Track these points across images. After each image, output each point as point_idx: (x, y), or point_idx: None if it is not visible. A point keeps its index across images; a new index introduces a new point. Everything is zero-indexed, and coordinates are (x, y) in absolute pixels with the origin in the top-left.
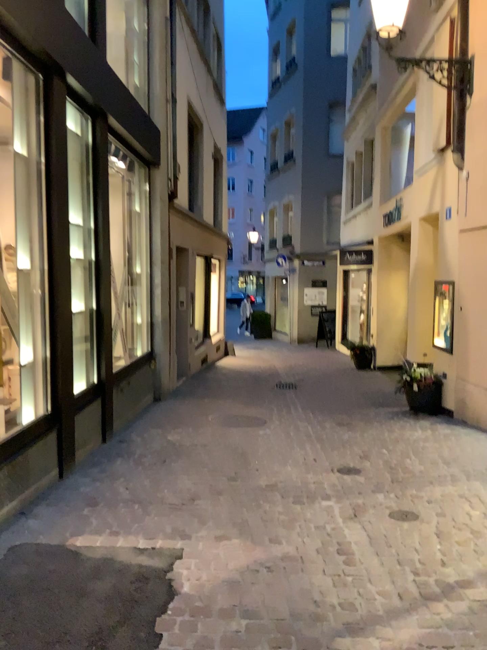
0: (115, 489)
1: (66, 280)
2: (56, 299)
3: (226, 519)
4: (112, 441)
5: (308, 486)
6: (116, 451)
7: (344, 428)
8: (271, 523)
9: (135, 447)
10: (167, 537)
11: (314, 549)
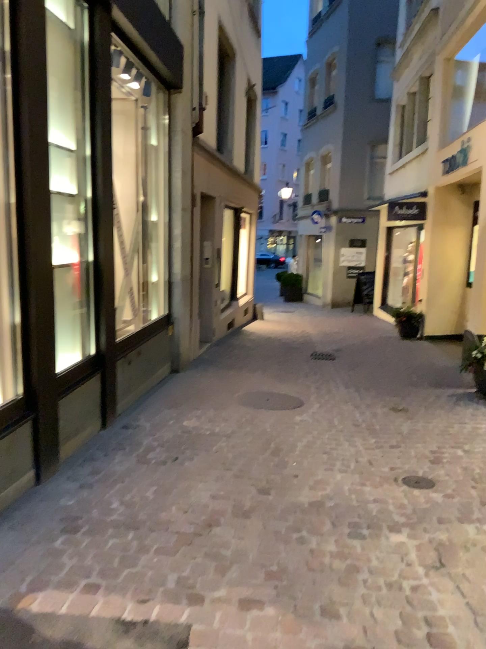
0: (106, 503)
1: (43, 217)
2: (29, 243)
3: (257, 565)
4: (114, 426)
5: (368, 509)
6: (116, 441)
7: (404, 418)
8: (323, 576)
9: (140, 437)
10: (168, 599)
11: (392, 636)
